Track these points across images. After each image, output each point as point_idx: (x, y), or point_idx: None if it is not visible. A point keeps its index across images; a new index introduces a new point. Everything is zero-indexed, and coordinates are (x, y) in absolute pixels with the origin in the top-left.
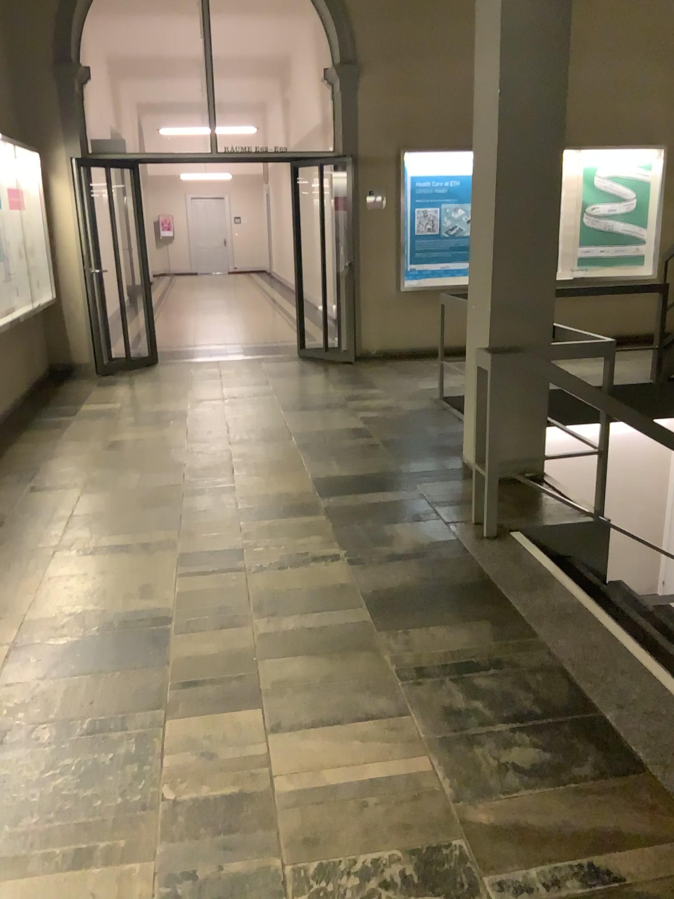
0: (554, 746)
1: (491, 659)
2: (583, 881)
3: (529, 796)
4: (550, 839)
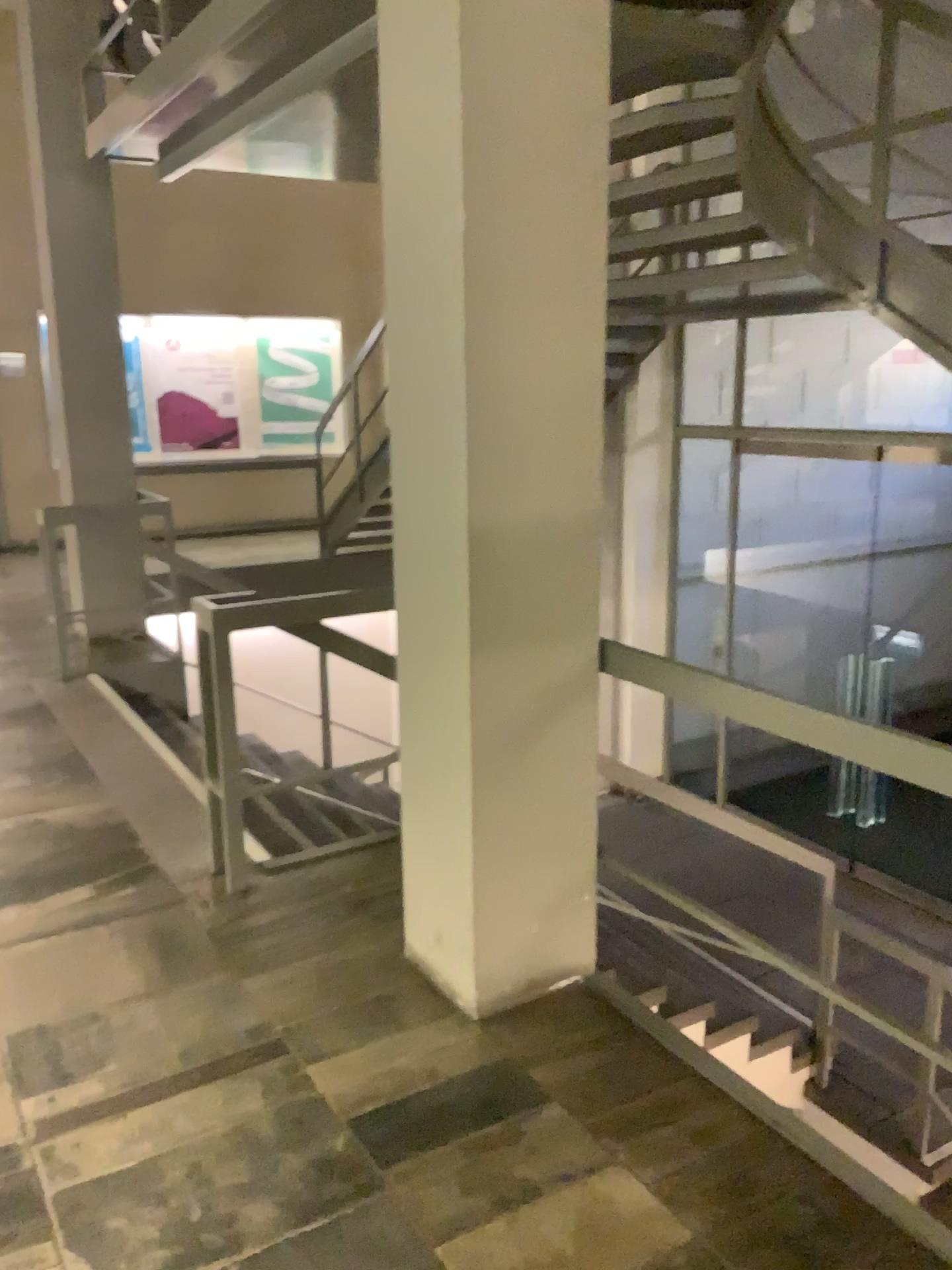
0: (36, 775)
1: (16, 744)
2: (15, 822)
3: (1, 797)
4: (3, 810)
